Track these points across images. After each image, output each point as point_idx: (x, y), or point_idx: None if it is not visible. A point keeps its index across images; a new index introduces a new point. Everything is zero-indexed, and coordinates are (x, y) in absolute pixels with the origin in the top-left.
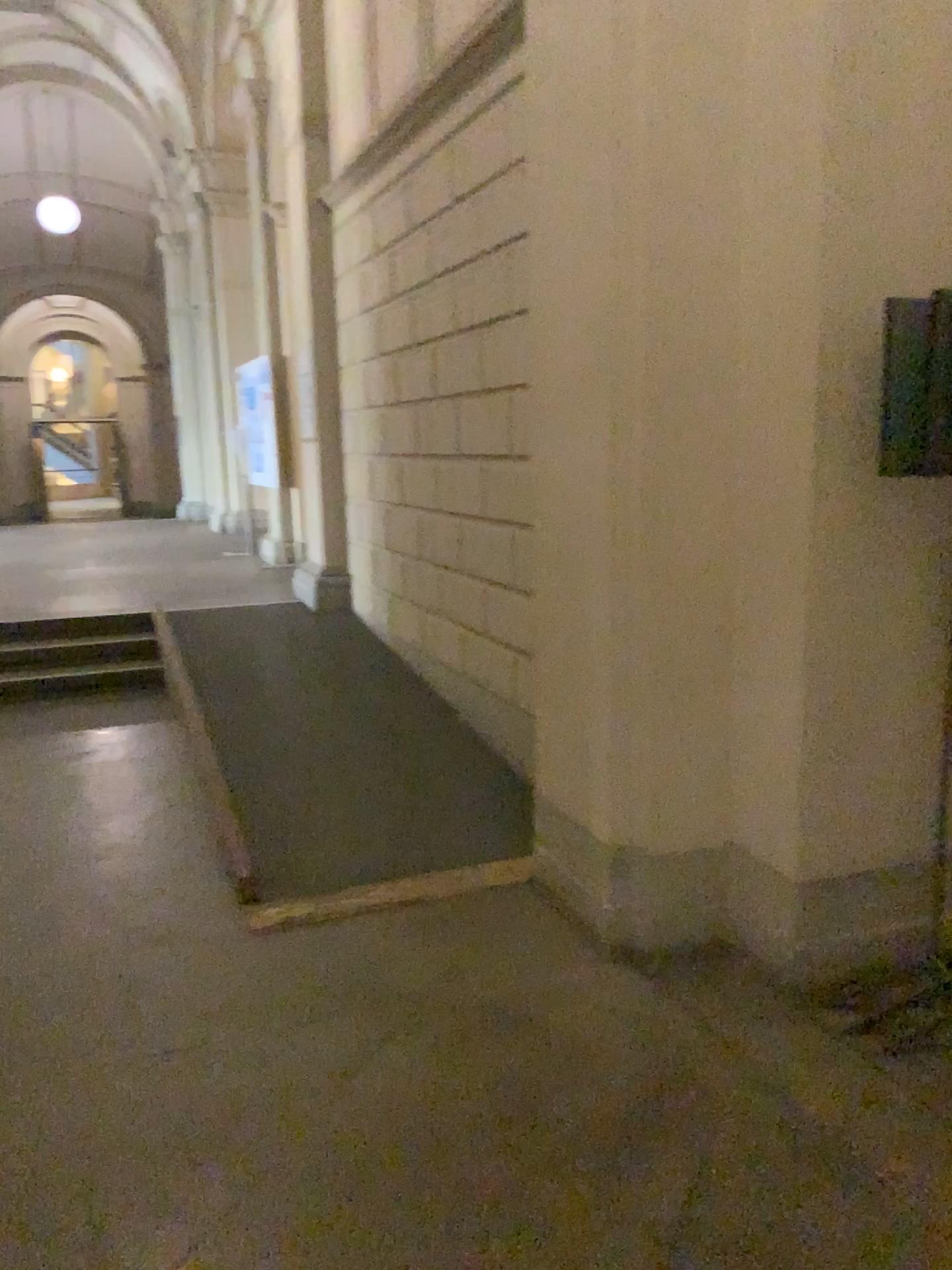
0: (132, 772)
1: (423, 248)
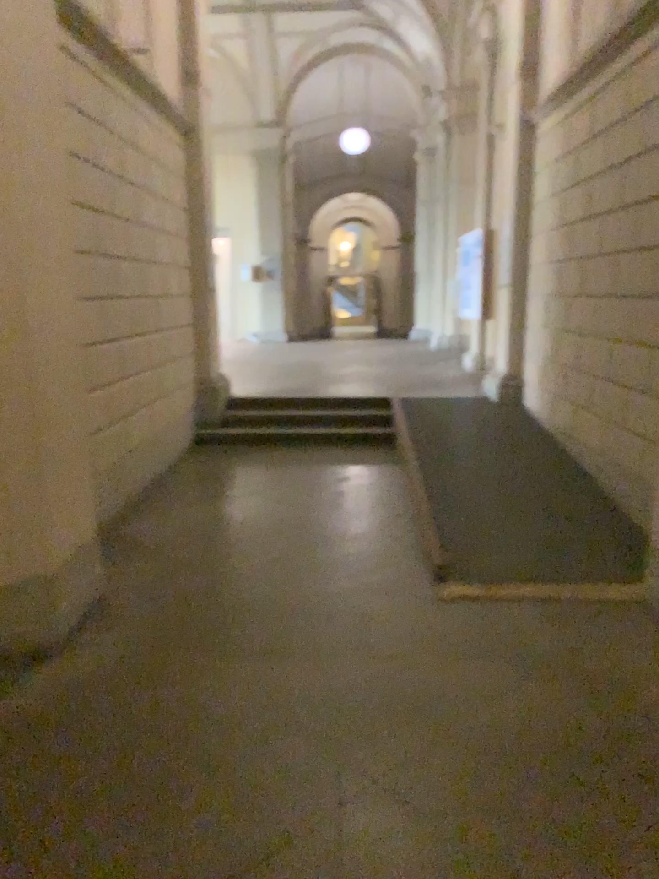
0: (375, 493)
1: (600, 148)
